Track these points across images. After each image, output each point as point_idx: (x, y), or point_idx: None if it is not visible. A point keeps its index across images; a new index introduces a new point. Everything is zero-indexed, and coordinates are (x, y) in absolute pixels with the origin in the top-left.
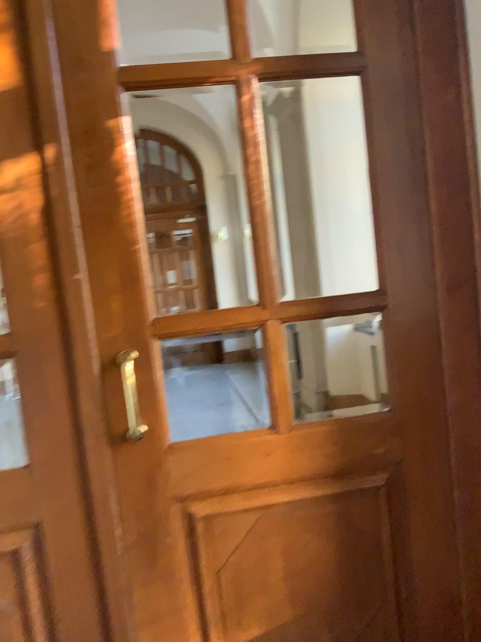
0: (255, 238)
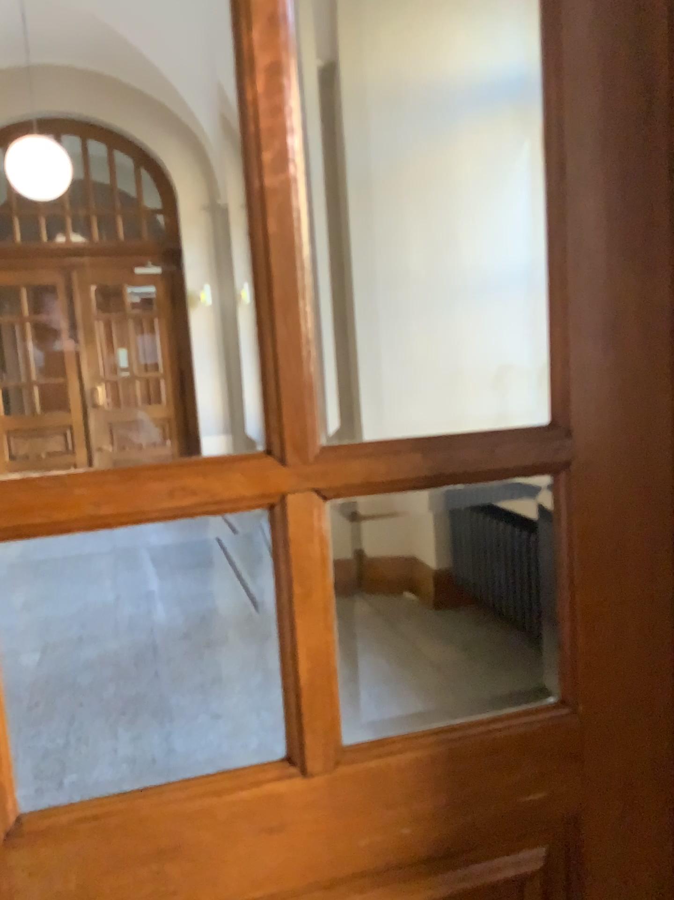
0: (268, 275)
